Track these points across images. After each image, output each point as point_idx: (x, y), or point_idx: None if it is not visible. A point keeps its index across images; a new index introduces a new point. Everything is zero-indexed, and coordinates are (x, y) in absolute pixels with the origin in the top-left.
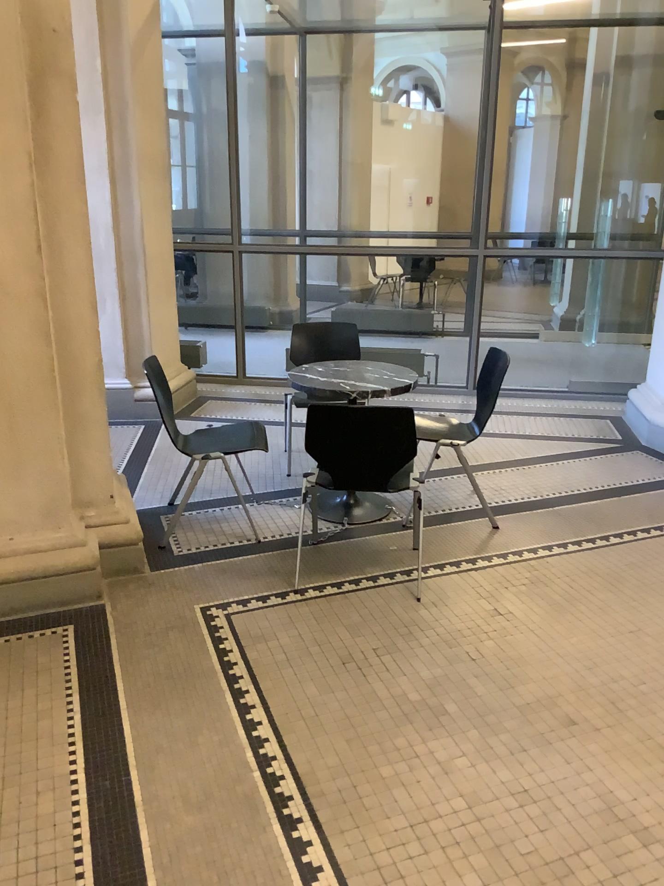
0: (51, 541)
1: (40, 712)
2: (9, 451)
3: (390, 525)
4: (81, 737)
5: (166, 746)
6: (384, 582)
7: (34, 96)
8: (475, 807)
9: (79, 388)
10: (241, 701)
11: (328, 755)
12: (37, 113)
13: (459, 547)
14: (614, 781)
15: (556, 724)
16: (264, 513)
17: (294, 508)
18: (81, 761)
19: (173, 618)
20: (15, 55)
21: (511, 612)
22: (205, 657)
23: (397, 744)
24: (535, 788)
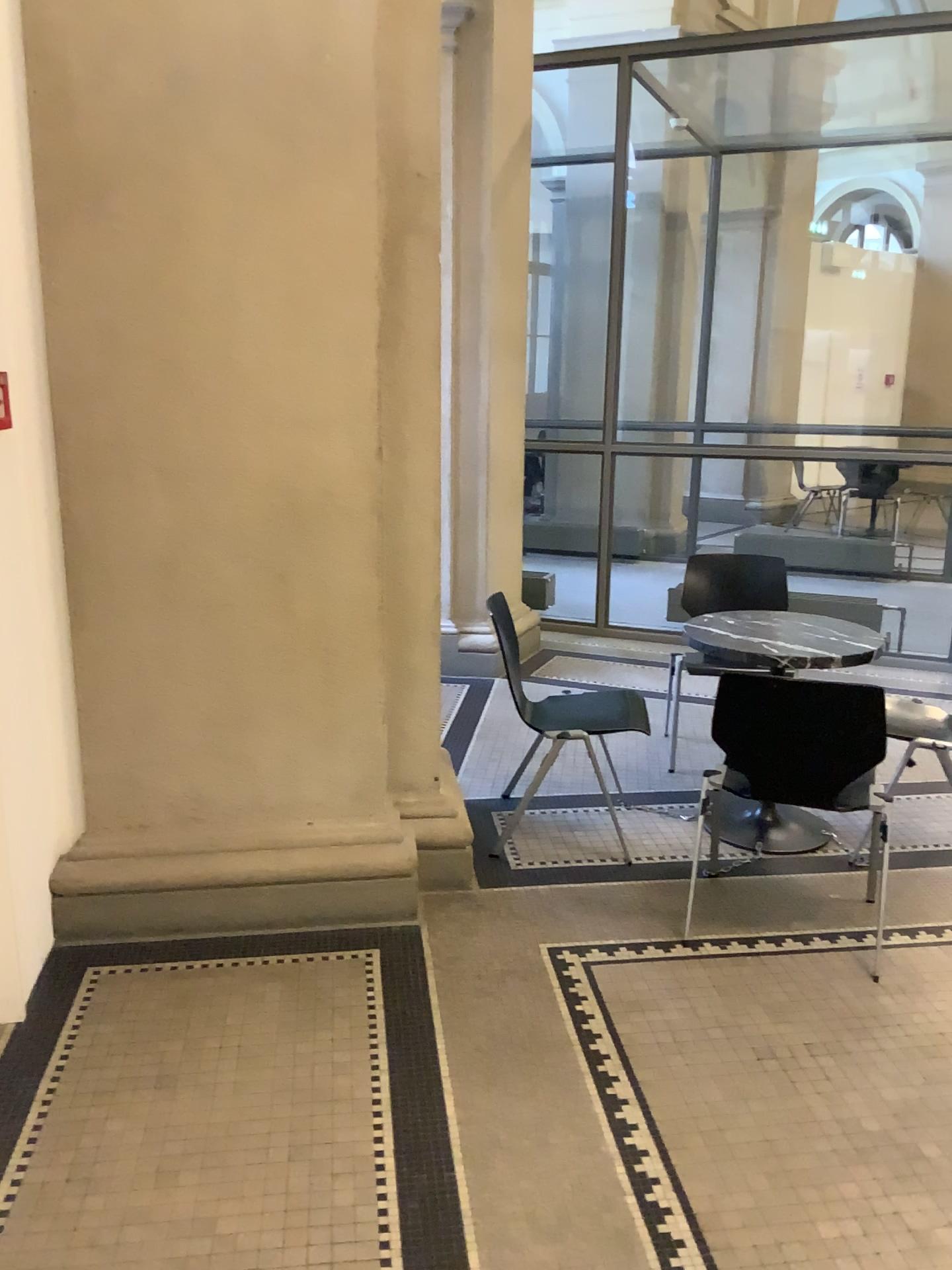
0: (358, 833)
1: (336, 1064)
2: (317, 708)
3: (829, 859)
4: (390, 1105)
5: (504, 1139)
6: (821, 945)
7: (389, 255)
8: None
9: (410, 631)
10: (609, 1091)
11: (740, 1191)
12: (391, 276)
13: (940, 904)
14: None
15: None
16: (640, 822)
17: (684, 821)
18: (390, 1140)
19: (512, 958)
20: (372, 205)
21: None
22: (557, 1019)
23: (846, 1194)
24: None
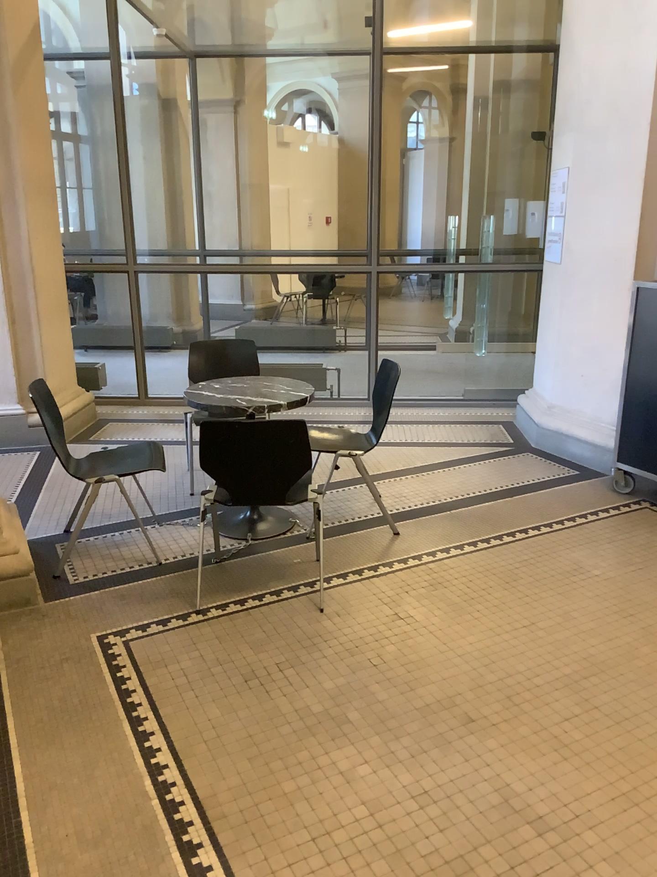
0: None
1: None
2: None
3: (292, 538)
4: None
5: (59, 783)
6: (286, 596)
7: None
8: (375, 813)
9: None
10: (139, 728)
11: (229, 775)
12: None
13: (360, 556)
14: (508, 773)
15: (454, 723)
16: (165, 534)
17: (196, 528)
18: None
19: (68, 648)
20: None
21: (410, 616)
22: (101, 686)
23: (298, 758)
24: (433, 789)
